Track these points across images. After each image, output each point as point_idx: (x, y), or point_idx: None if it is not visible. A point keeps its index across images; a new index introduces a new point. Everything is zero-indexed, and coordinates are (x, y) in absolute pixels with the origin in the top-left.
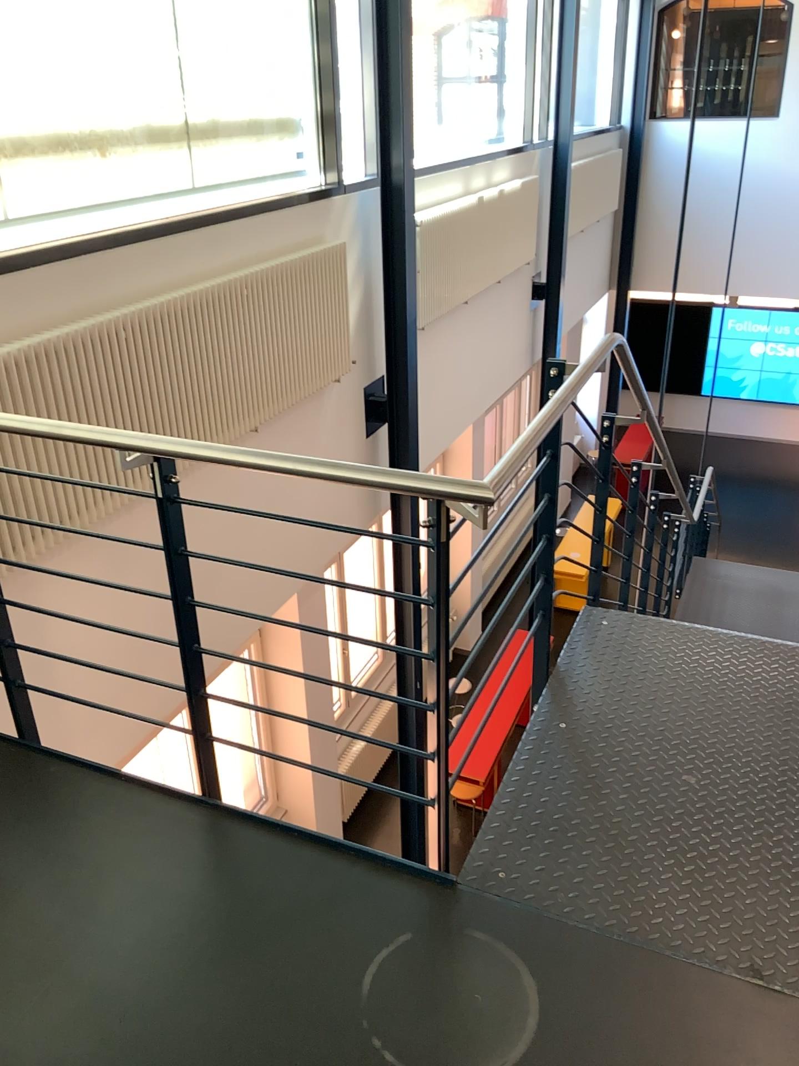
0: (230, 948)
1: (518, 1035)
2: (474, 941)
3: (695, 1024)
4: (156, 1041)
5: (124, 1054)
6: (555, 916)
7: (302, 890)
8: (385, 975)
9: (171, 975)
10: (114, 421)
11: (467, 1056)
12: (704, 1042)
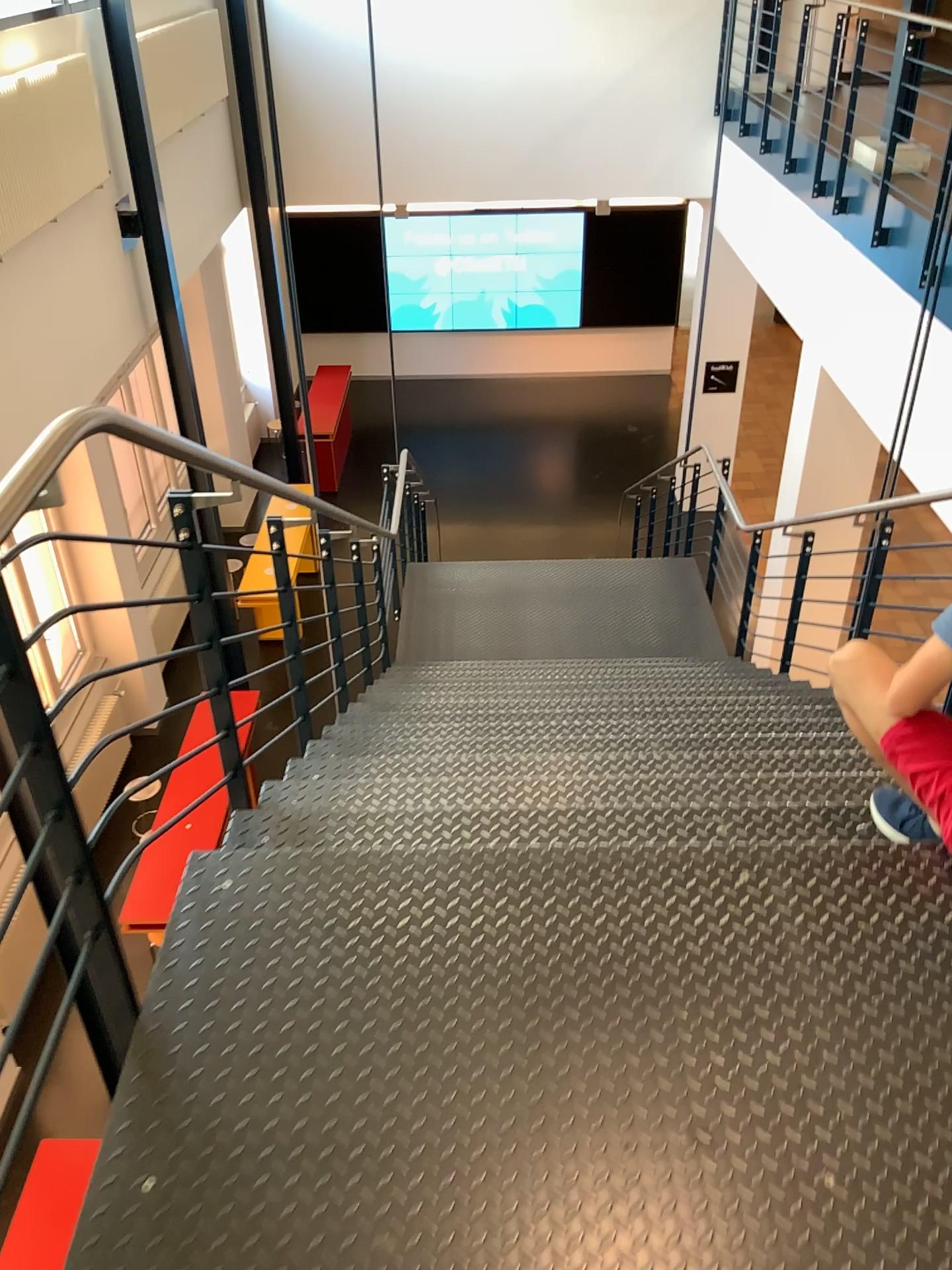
0: None
1: None
2: None
3: None
4: None
5: None
6: None
7: None
8: None
9: None
10: None
11: None
12: None
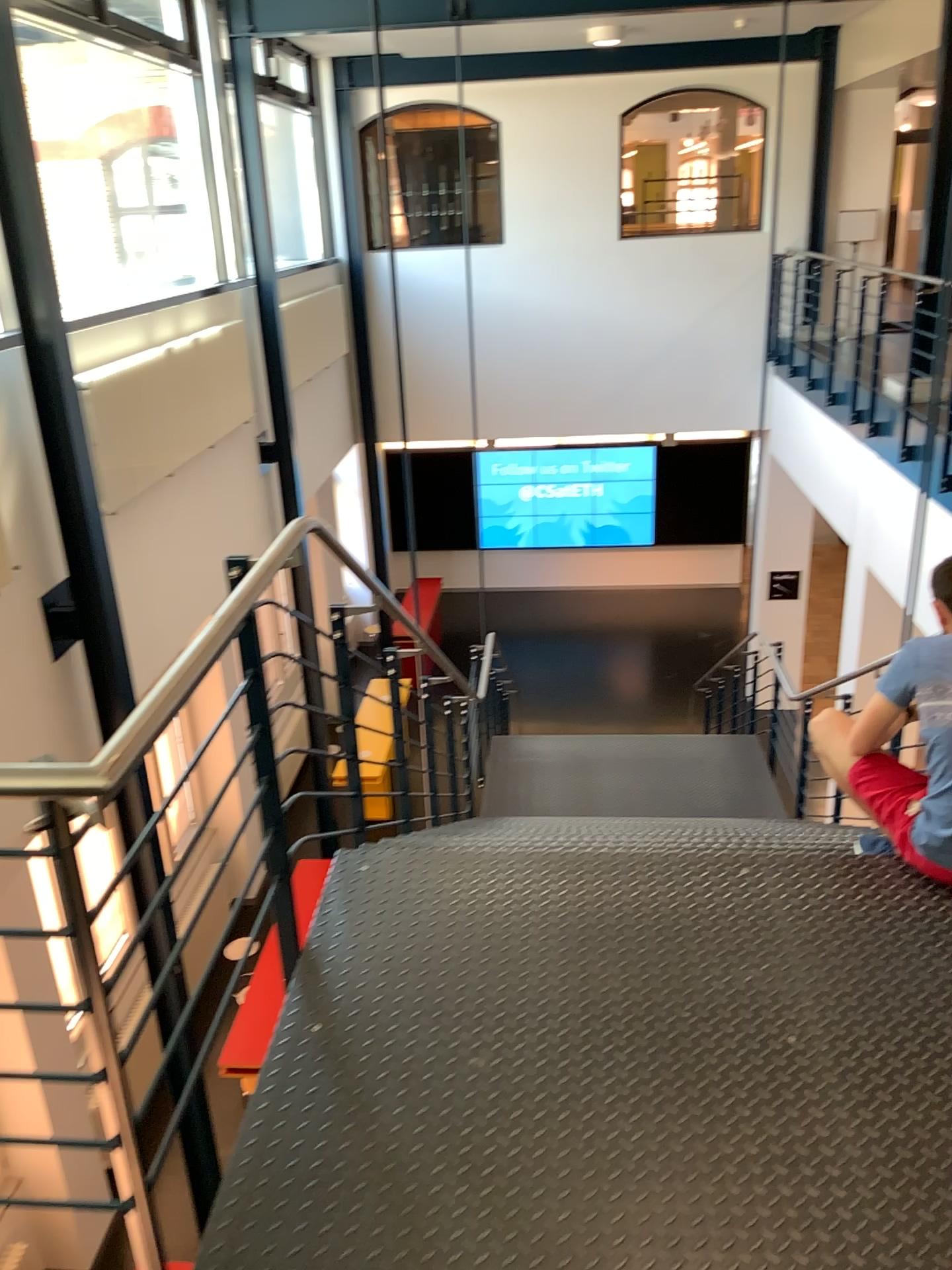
0: None
1: None
2: None
3: None
4: None
5: None
6: None
7: None
8: None
9: None
10: None
11: None
12: None
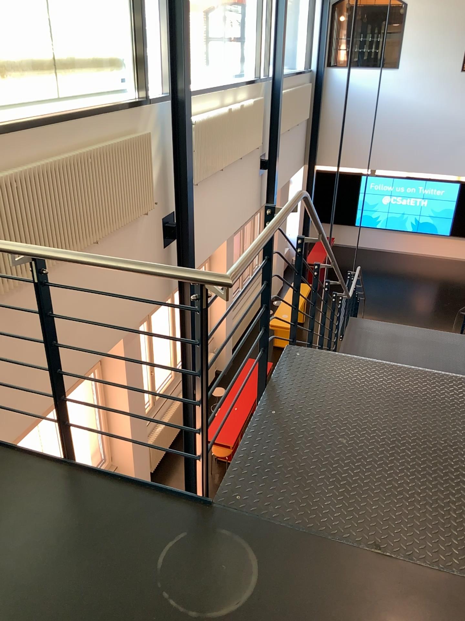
0: (78, 547)
1: (245, 587)
2: (221, 536)
3: (343, 576)
4: (33, 602)
5: (13, 611)
6: (267, 520)
7: (121, 511)
8: (169, 558)
9: (42, 564)
10: (7, 235)
11: (216, 601)
12: (348, 586)
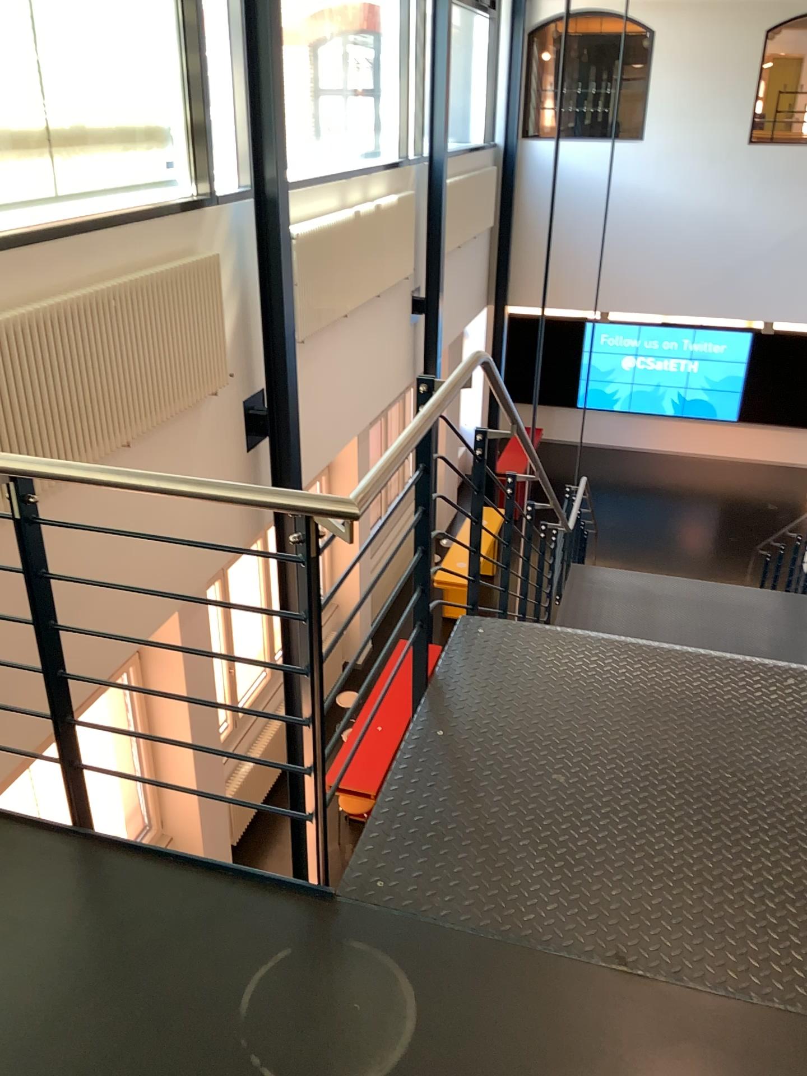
0: (99, 981)
1: (395, 1041)
2: (352, 952)
3: (565, 1014)
4: None
5: None
6: (431, 921)
7: (176, 915)
8: (262, 994)
9: (35, 1014)
10: None
11: (345, 1067)
12: (573, 1031)
